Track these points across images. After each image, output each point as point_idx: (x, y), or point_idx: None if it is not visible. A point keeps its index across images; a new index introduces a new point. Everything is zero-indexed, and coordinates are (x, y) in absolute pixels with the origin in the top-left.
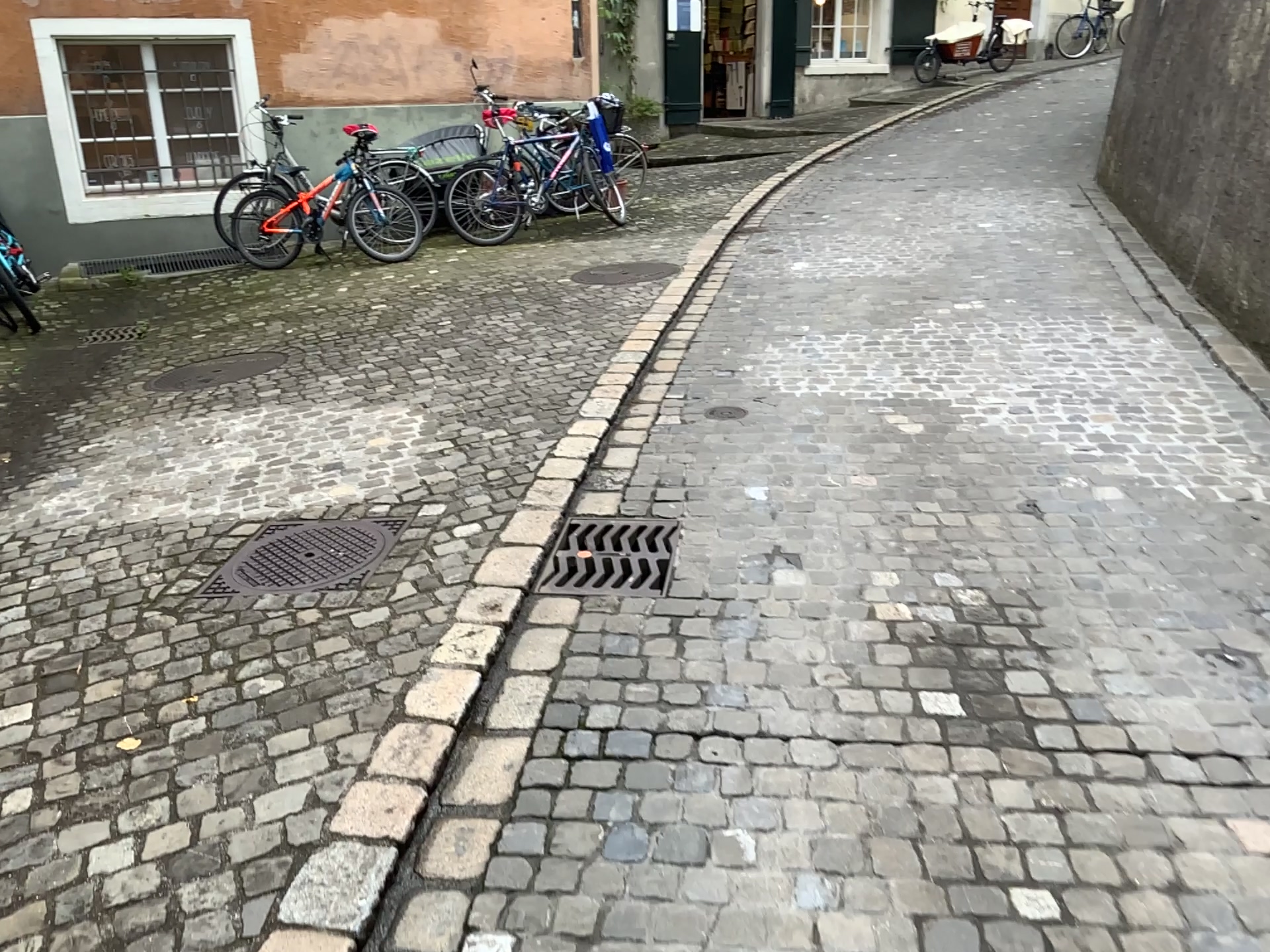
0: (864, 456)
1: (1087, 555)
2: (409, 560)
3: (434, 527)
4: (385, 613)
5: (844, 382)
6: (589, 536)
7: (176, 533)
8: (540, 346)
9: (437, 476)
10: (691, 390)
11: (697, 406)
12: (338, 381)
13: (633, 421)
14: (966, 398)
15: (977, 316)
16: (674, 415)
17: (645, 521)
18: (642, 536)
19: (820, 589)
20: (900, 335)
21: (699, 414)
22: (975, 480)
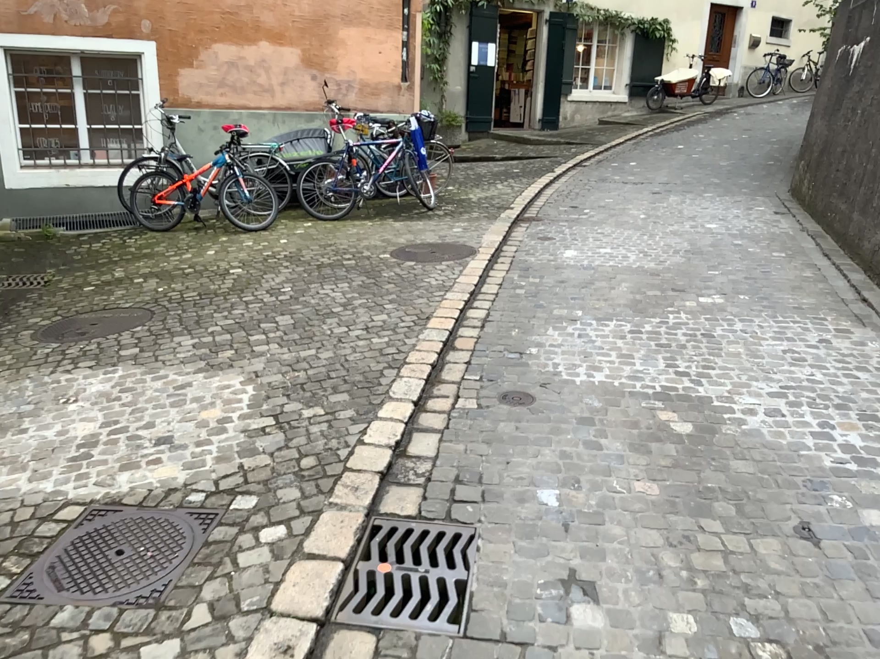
0: (643, 460)
1: (876, 601)
2: (212, 574)
3: (243, 528)
4: (177, 649)
5: (618, 374)
6: (390, 547)
7: (4, 514)
8: (360, 322)
9: (255, 462)
10: (486, 375)
11: (492, 394)
12: (189, 344)
13: (436, 408)
14: (726, 398)
15: (721, 312)
16: (472, 402)
17: (445, 530)
18: (441, 549)
19: (618, 633)
20: (660, 328)
21: (494, 402)
22: (750, 496)
